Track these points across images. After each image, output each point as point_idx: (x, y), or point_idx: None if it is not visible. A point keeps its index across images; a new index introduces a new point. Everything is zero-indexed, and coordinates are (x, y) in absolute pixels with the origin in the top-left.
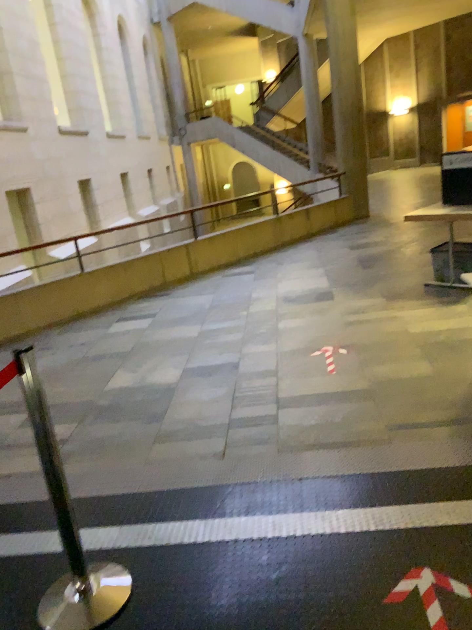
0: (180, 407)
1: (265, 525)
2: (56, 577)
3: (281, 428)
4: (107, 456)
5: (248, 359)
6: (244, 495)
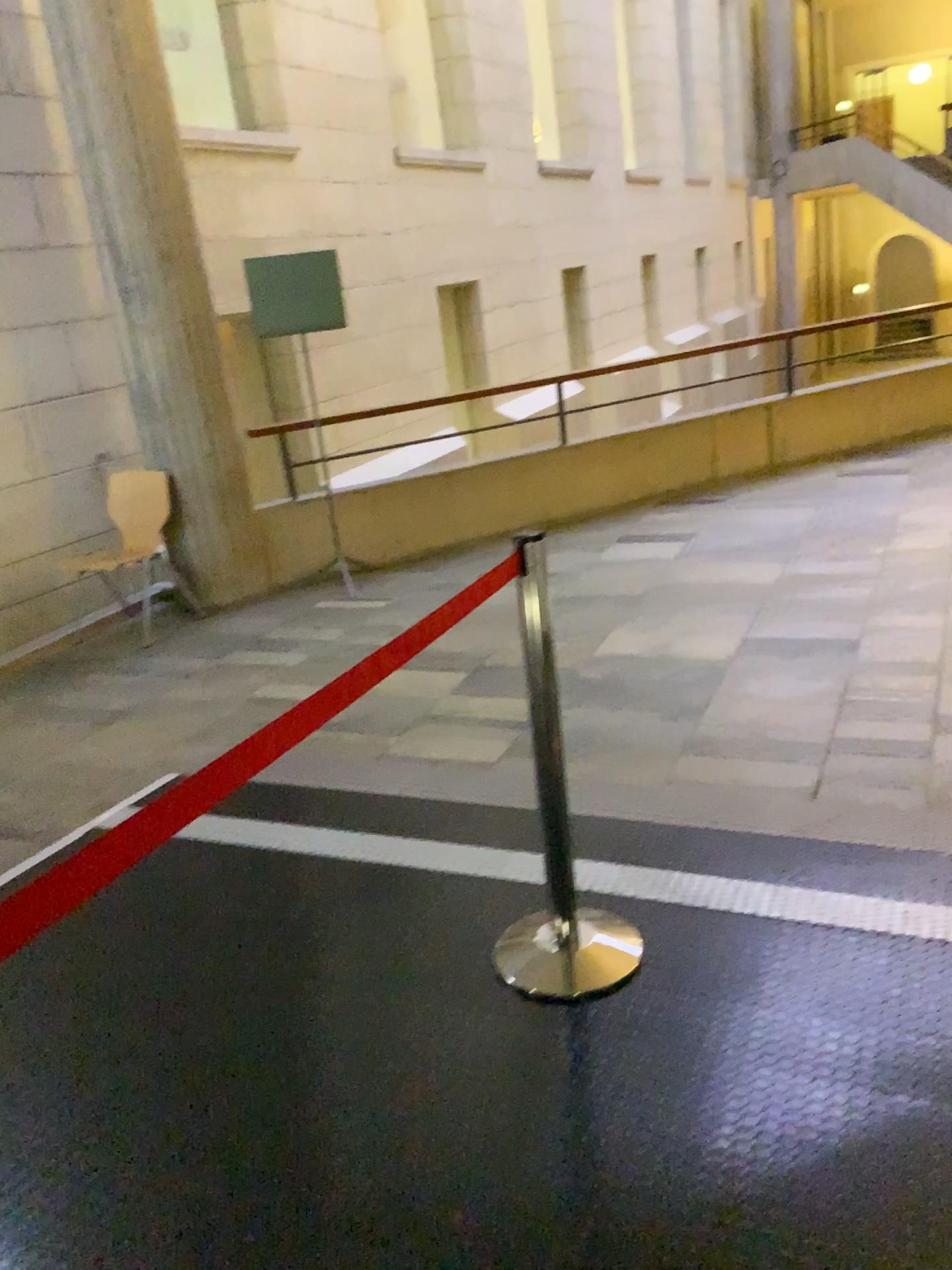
0: (738, 702)
1: (890, 915)
2: (521, 917)
3: (938, 766)
4: (602, 760)
5: (880, 635)
6: (852, 862)
